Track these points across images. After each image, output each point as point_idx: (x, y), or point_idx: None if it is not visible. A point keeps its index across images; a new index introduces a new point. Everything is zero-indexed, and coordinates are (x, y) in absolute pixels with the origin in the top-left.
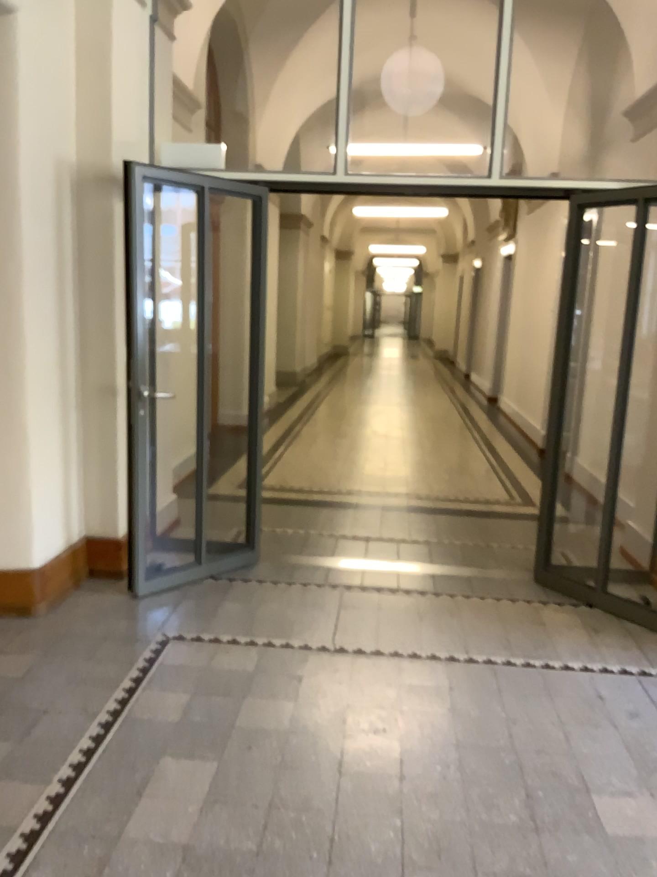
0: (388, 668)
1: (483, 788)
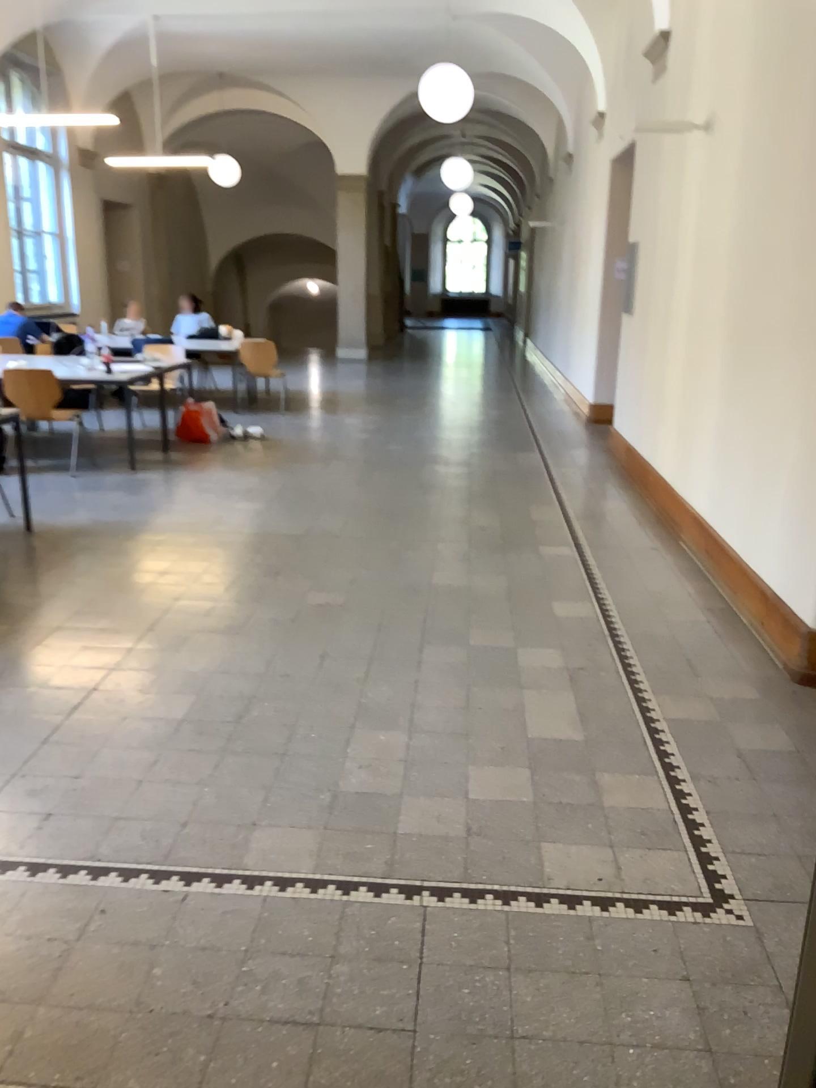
0: (336, 857)
1: (281, 720)
